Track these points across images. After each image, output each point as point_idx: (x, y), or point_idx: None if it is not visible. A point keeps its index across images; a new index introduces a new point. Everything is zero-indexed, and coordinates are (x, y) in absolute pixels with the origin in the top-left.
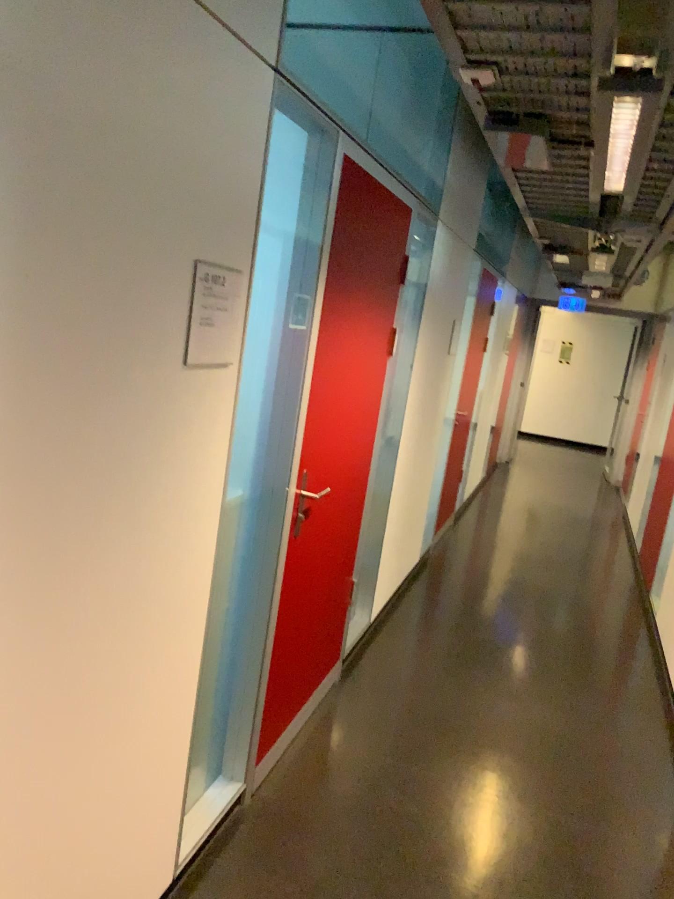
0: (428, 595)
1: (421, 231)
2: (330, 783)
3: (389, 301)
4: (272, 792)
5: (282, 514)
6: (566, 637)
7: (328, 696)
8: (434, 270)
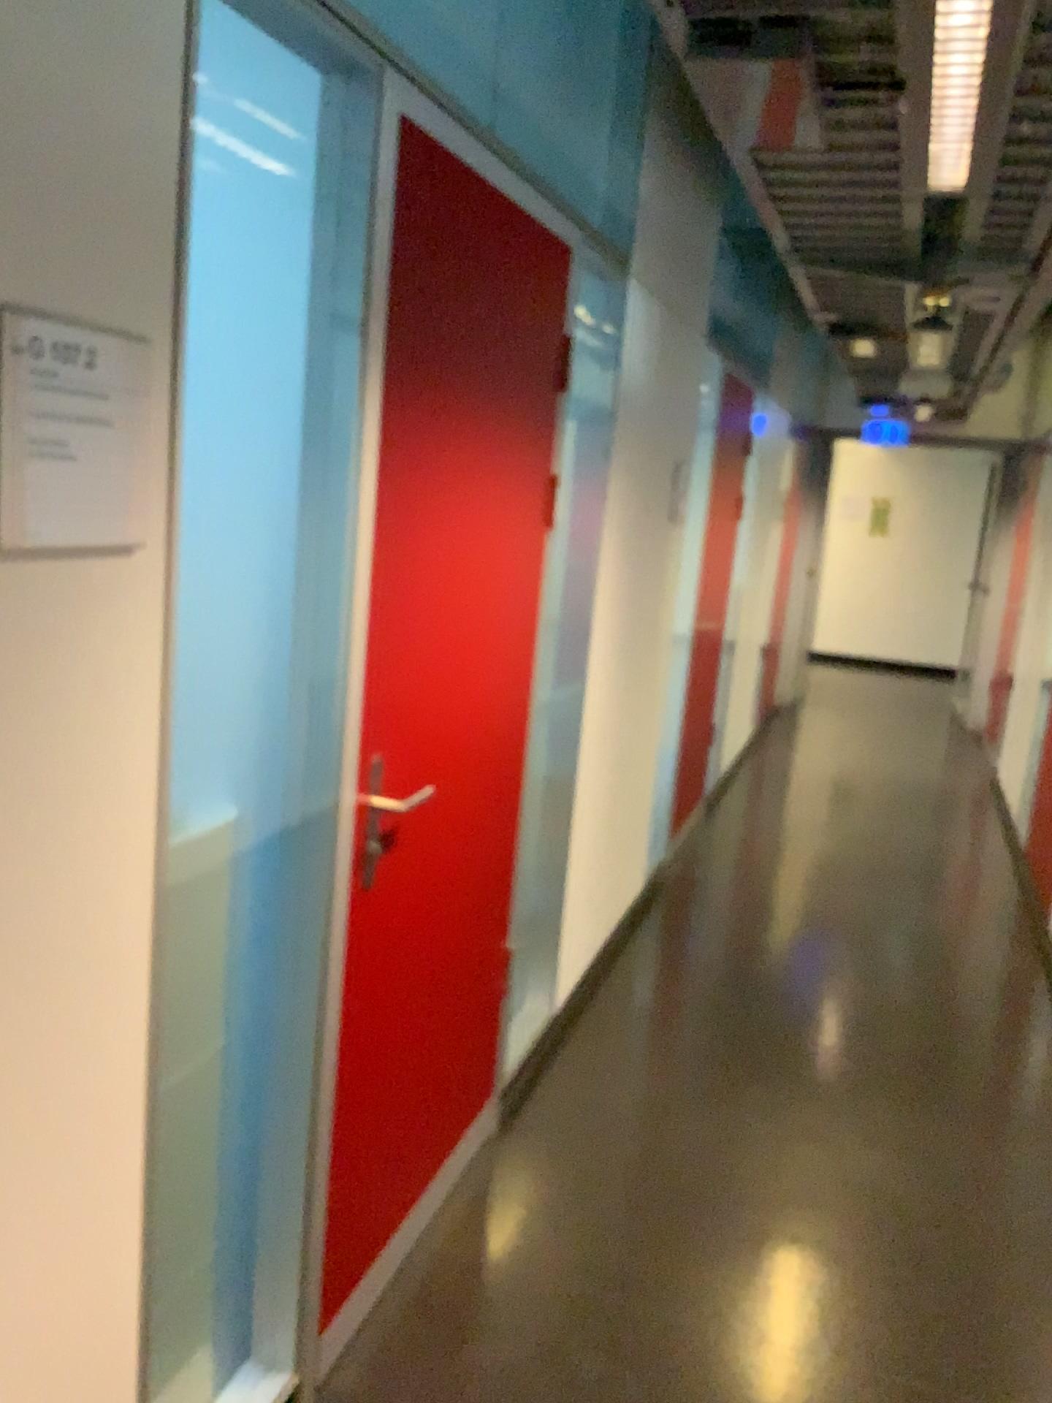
0: (662, 949)
1: (599, 299)
2: (472, 1351)
3: (536, 425)
4: (358, 1380)
5: (331, 848)
6: (907, 1012)
7: (475, 1163)
8: (631, 372)
